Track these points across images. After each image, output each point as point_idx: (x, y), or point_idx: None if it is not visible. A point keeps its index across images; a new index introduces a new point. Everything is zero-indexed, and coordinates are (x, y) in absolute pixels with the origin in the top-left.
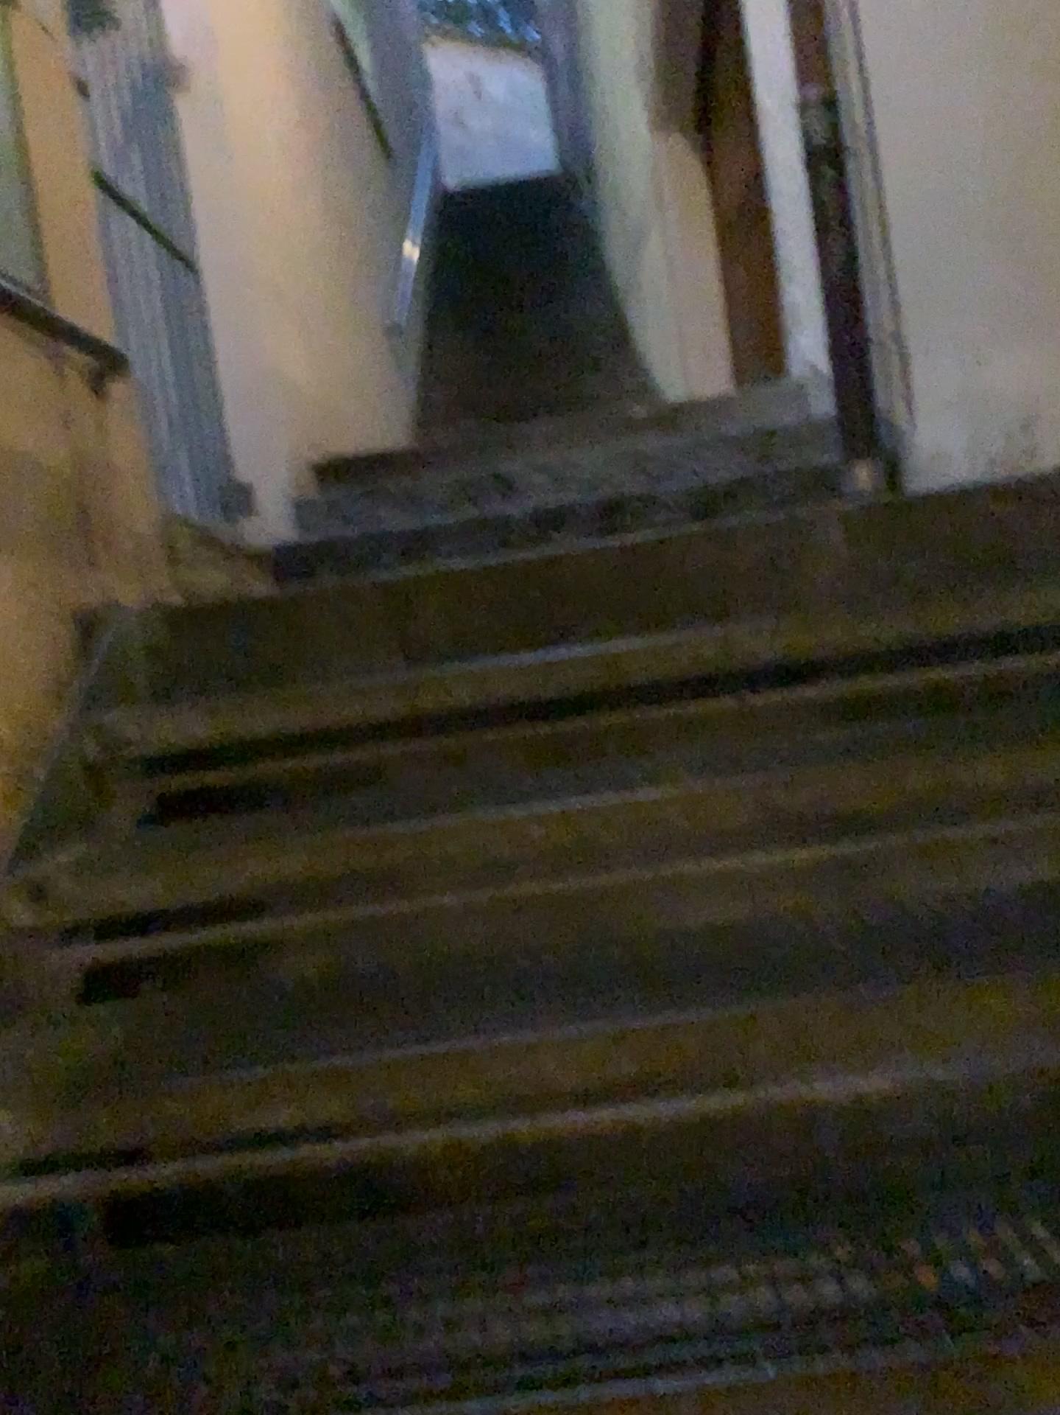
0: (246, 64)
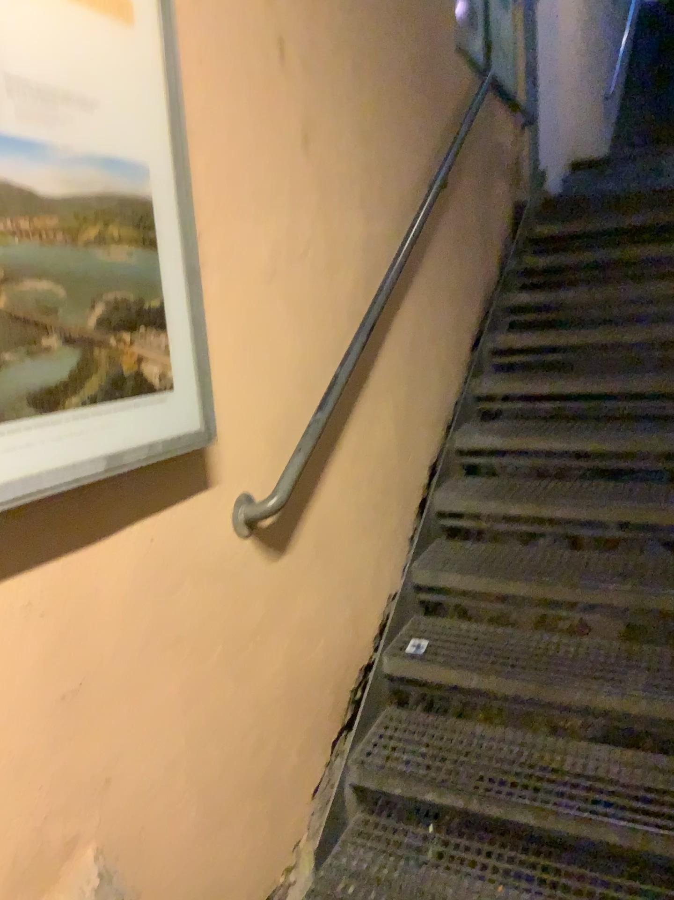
0: None
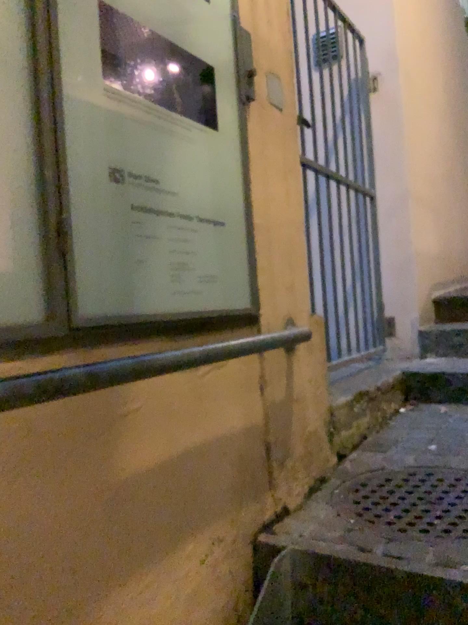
0: (413, 69)
